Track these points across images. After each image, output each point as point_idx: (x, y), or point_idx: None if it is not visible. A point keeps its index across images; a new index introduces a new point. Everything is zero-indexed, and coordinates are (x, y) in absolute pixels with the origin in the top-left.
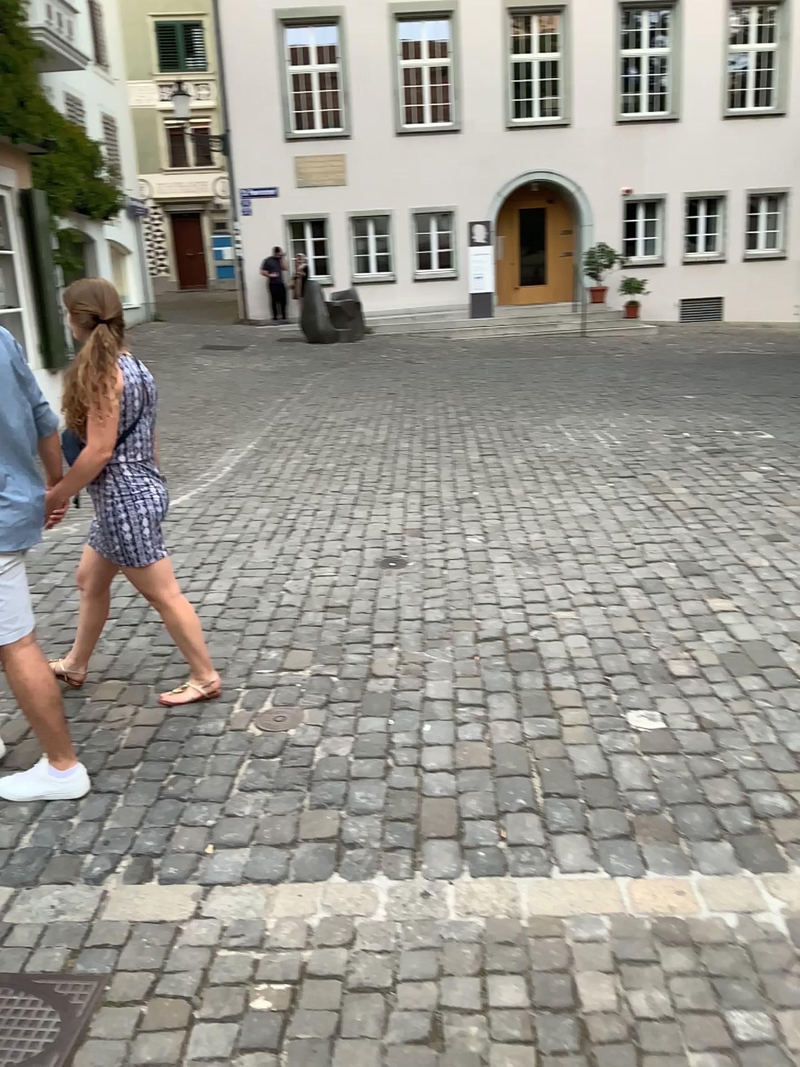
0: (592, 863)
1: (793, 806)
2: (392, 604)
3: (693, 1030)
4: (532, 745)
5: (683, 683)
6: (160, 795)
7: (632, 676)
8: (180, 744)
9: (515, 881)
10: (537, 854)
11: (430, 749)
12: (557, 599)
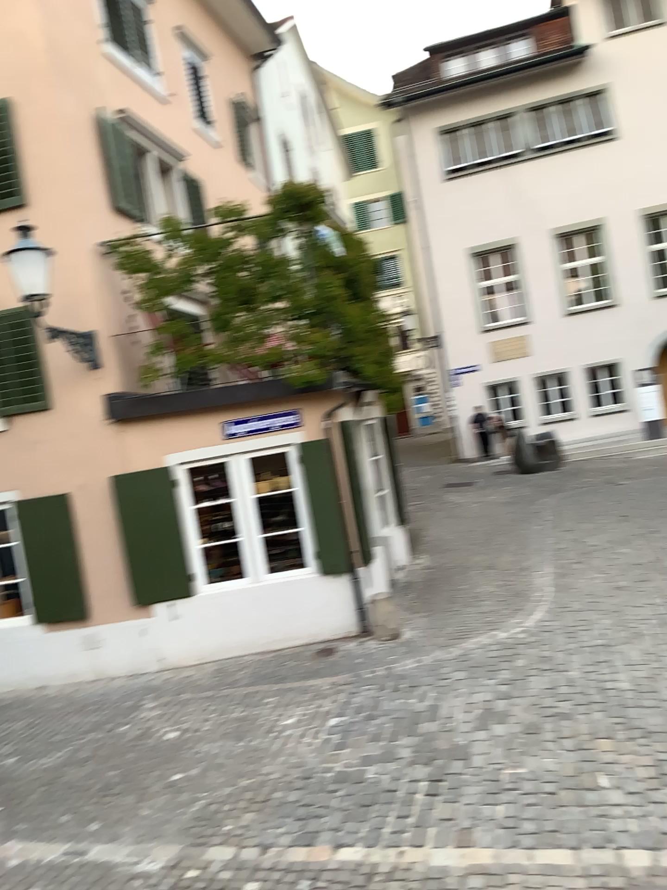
0: None
1: None
2: None
3: None
4: None
5: None
6: None
7: None
8: None
9: None
10: None
11: None
12: None
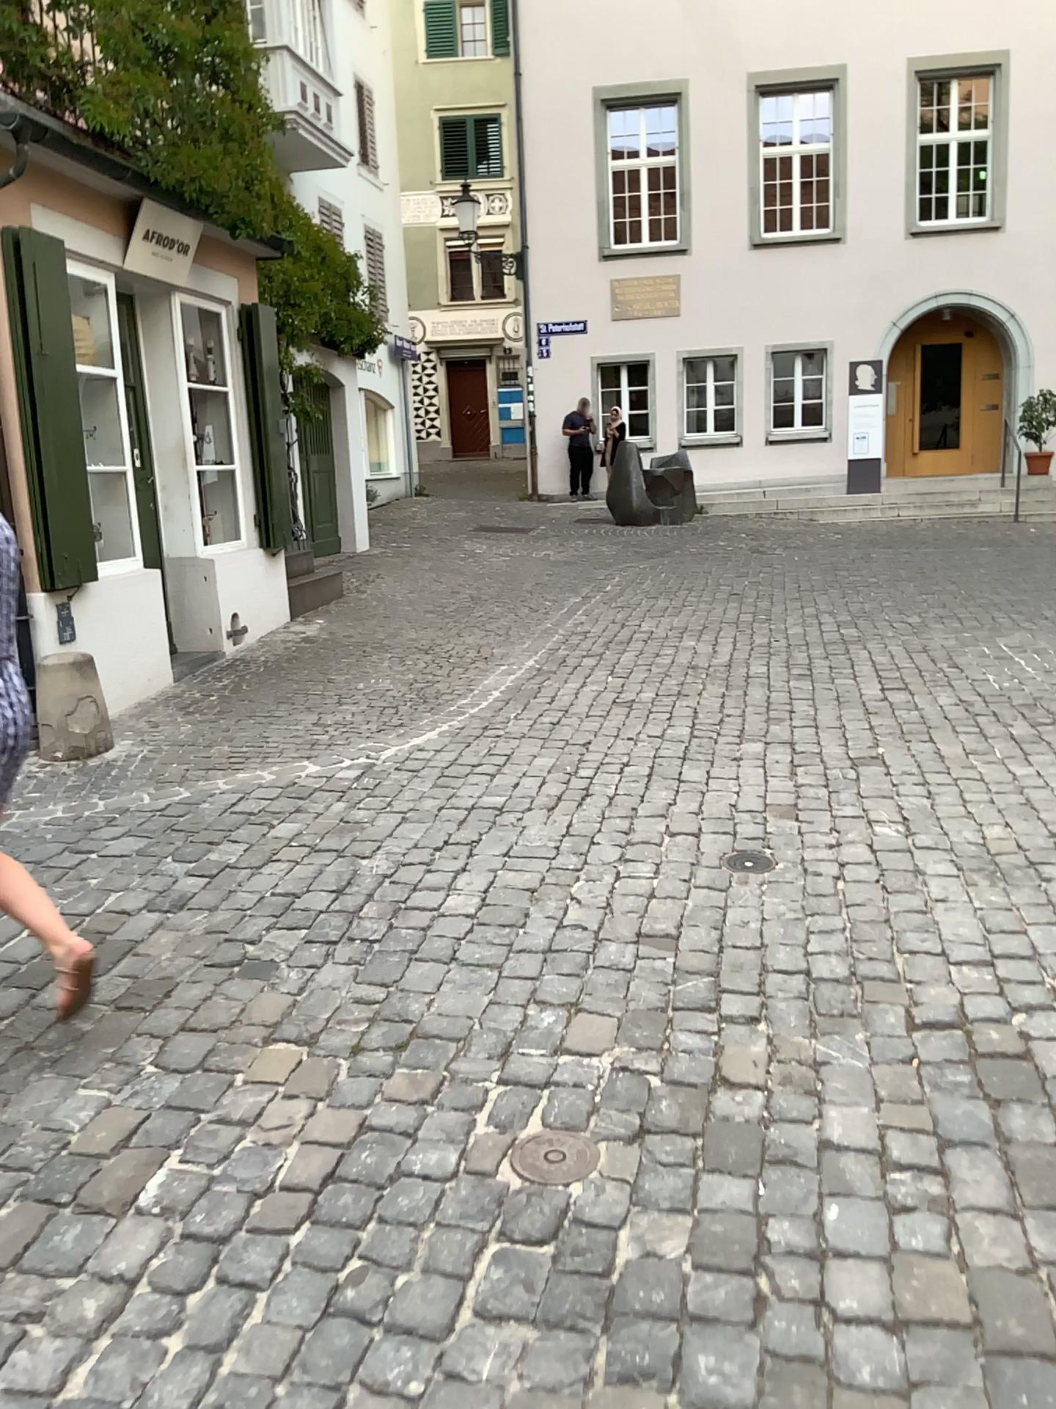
0: None
1: None
2: (752, 939)
3: None
4: (1050, 1276)
5: None
6: (330, 1304)
7: None
8: (378, 1191)
9: None
10: None
11: (841, 1261)
12: (1048, 952)
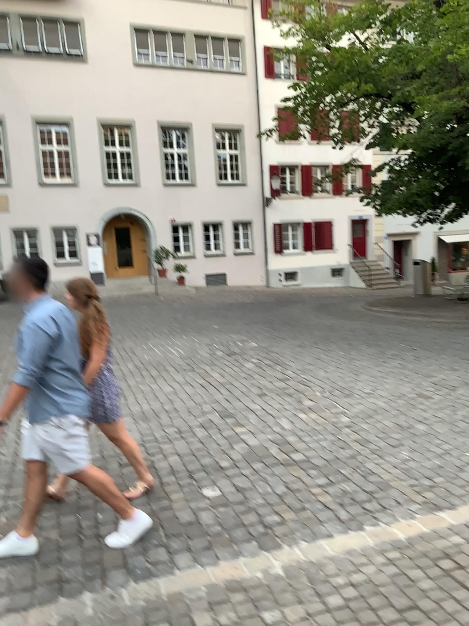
0: (195, 564)
1: (282, 519)
2: None
3: (249, 625)
4: (157, 514)
5: (227, 471)
6: None
7: (203, 472)
8: None
9: (158, 581)
10: (167, 566)
11: (103, 526)
12: (160, 438)
